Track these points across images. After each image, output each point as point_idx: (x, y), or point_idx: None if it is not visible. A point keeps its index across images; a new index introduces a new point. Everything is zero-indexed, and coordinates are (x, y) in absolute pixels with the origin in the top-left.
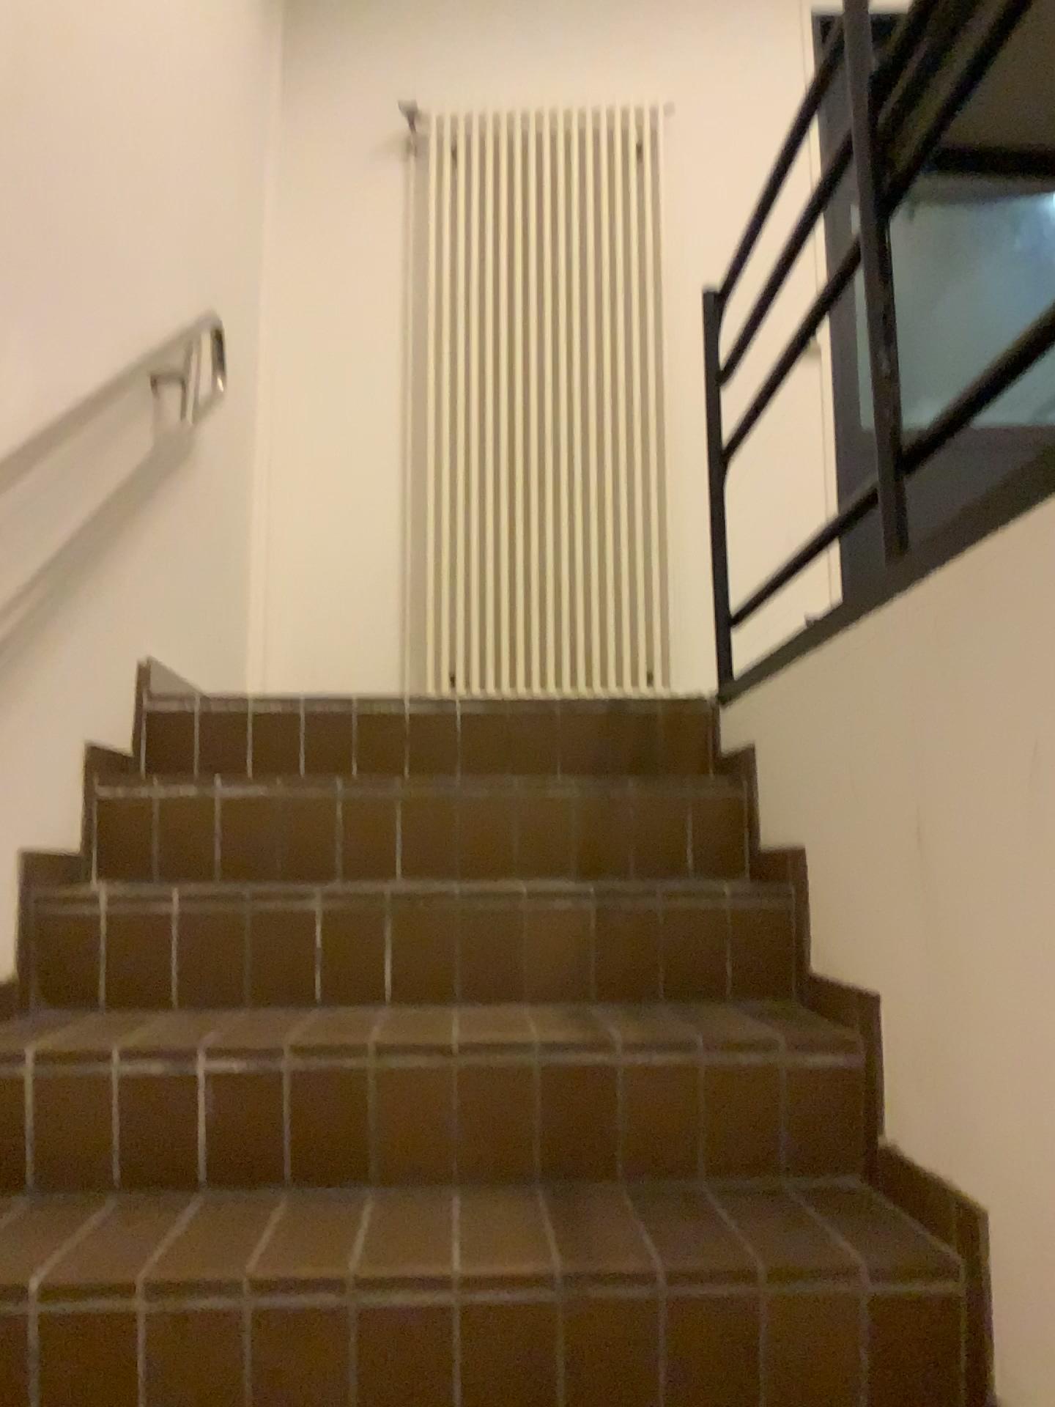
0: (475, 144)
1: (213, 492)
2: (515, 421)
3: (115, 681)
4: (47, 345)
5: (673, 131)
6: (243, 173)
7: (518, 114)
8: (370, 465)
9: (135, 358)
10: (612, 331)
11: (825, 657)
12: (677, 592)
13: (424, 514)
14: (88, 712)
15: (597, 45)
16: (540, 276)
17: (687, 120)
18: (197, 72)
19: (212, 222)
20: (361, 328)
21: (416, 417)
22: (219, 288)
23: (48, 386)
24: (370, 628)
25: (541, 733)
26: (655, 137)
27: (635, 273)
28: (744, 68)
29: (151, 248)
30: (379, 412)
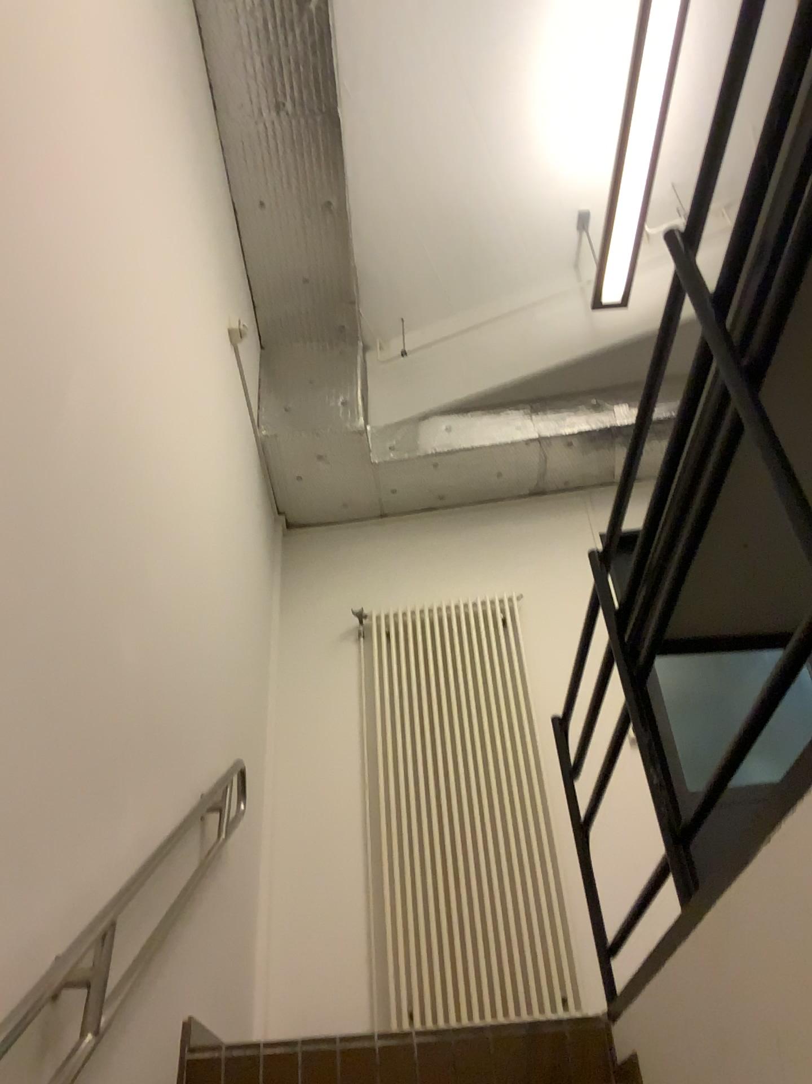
0: (399, 627)
1: (233, 881)
2: (441, 805)
3: (167, 1038)
4: (143, 803)
5: (524, 607)
6: (253, 661)
7: (424, 607)
8: (341, 847)
9: (190, 798)
10: (501, 737)
11: (661, 976)
12: (573, 927)
13: (382, 881)
14: (149, 1065)
15: (470, 563)
16: (448, 705)
17: (532, 600)
18: (229, 613)
19: (235, 698)
20: (331, 750)
21: (371, 808)
22: (239, 738)
23: (141, 829)
24: (346, 977)
25: (477, 1055)
26: (513, 612)
27: (511, 697)
28: (562, 566)
29: (201, 726)
30: (345, 808)
